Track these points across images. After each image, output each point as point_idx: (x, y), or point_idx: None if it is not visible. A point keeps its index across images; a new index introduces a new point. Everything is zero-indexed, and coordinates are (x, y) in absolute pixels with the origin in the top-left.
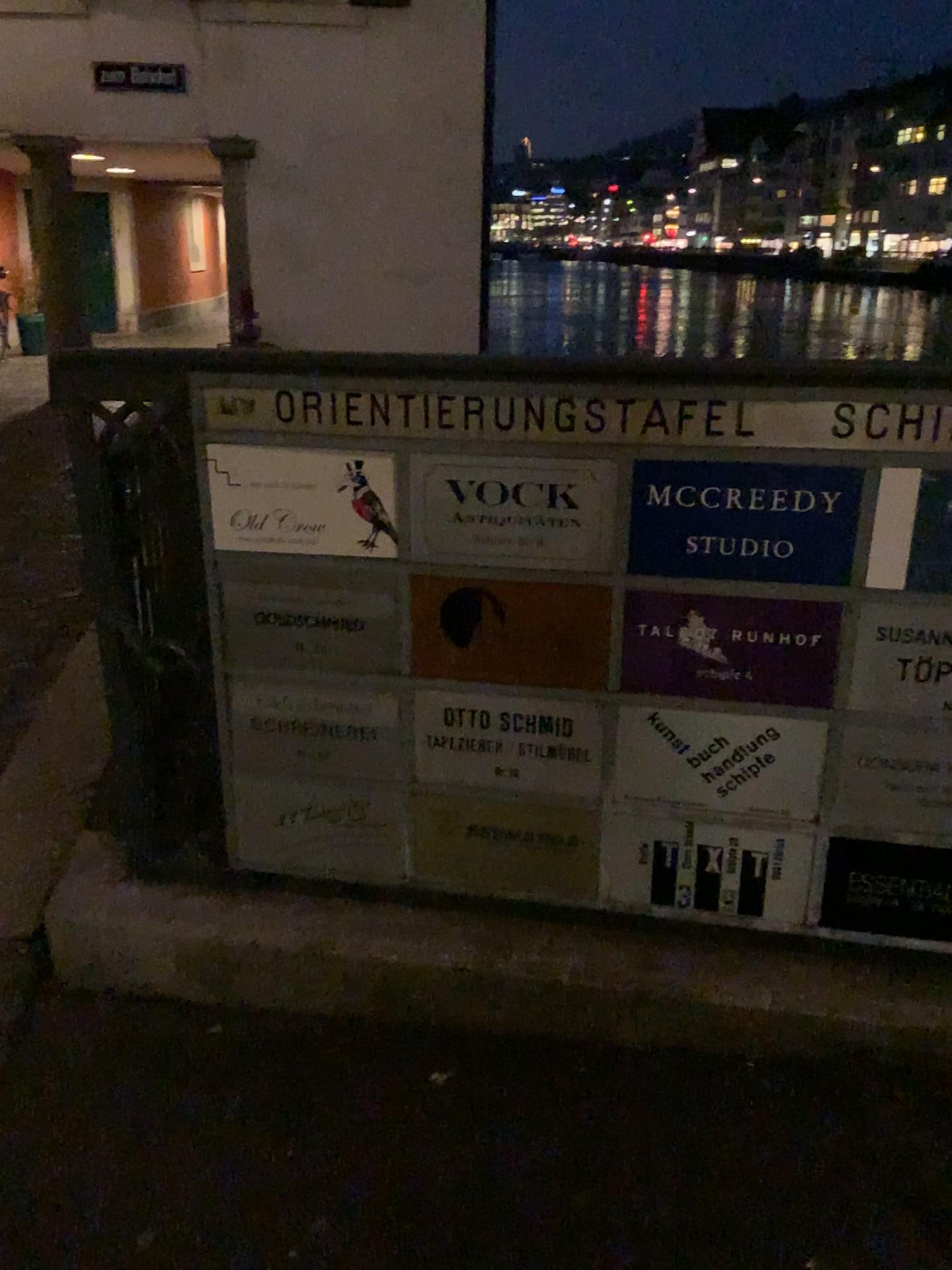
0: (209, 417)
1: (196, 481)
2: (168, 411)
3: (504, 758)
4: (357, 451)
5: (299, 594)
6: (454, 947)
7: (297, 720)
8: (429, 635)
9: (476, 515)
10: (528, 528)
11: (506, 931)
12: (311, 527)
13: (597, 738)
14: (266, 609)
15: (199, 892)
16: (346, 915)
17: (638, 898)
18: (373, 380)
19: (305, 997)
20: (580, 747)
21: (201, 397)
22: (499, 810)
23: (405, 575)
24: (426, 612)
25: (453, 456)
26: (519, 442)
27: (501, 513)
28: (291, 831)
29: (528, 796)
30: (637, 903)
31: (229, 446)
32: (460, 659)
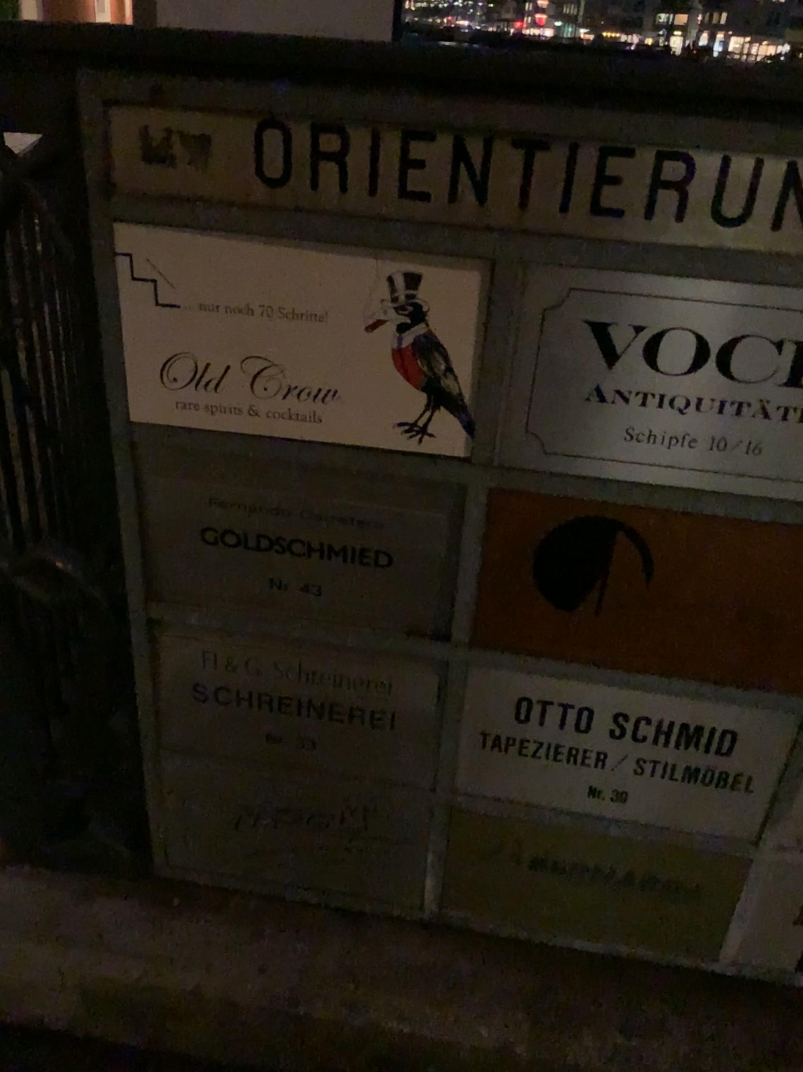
0: (119, 166)
1: (94, 294)
2: (35, 149)
3: (609, 775)
4: (417, 254)
5: (282, 506)
6: (494, 1014)
7: (267, 696)
8: (511, 589)
9: (638, 393)
10: (736, 422)
11: (569, 989)
12: (313, 393)
13: (774, 760)
14: (221, 525)
15: (108, 898)
16: (330, 954)
17: (778, 962)
18: (469, 105)
19: (267, 1065)
20: (742, 771)
21: (103, 122)
22: (586, 841)
23: (482, 488)
24: (512, 553)
25: (611, 276)
26: (756, 255)
27: (688, 392)
28: (249, 838)
29: (638, 828)
30: (775, 967)
31: (159, 228)
32: (560, 629)
